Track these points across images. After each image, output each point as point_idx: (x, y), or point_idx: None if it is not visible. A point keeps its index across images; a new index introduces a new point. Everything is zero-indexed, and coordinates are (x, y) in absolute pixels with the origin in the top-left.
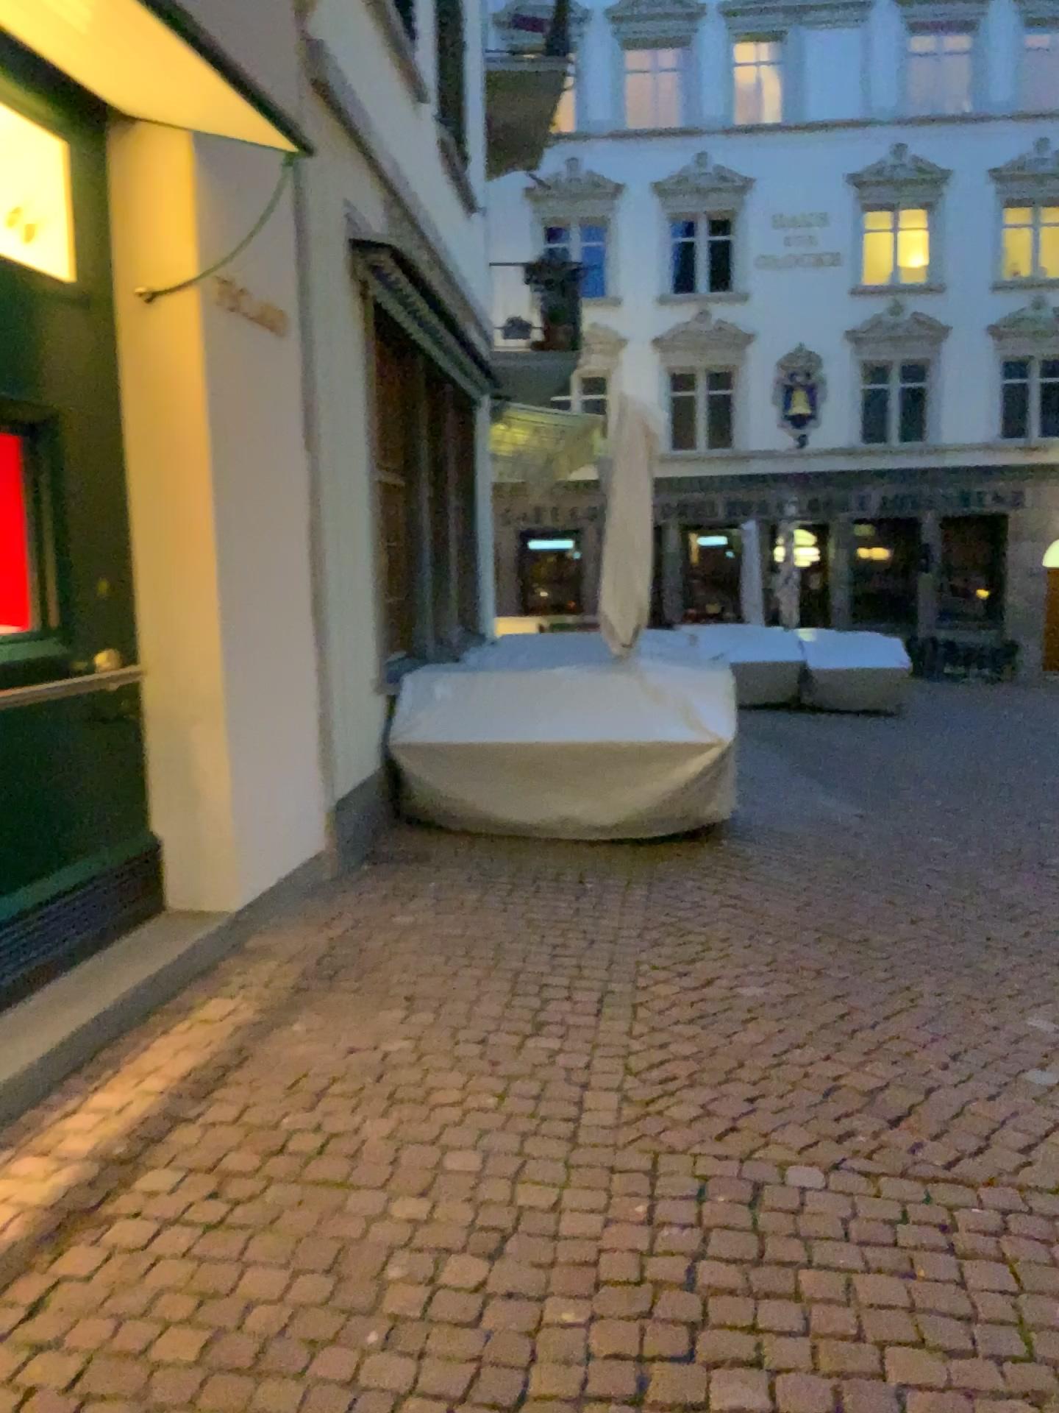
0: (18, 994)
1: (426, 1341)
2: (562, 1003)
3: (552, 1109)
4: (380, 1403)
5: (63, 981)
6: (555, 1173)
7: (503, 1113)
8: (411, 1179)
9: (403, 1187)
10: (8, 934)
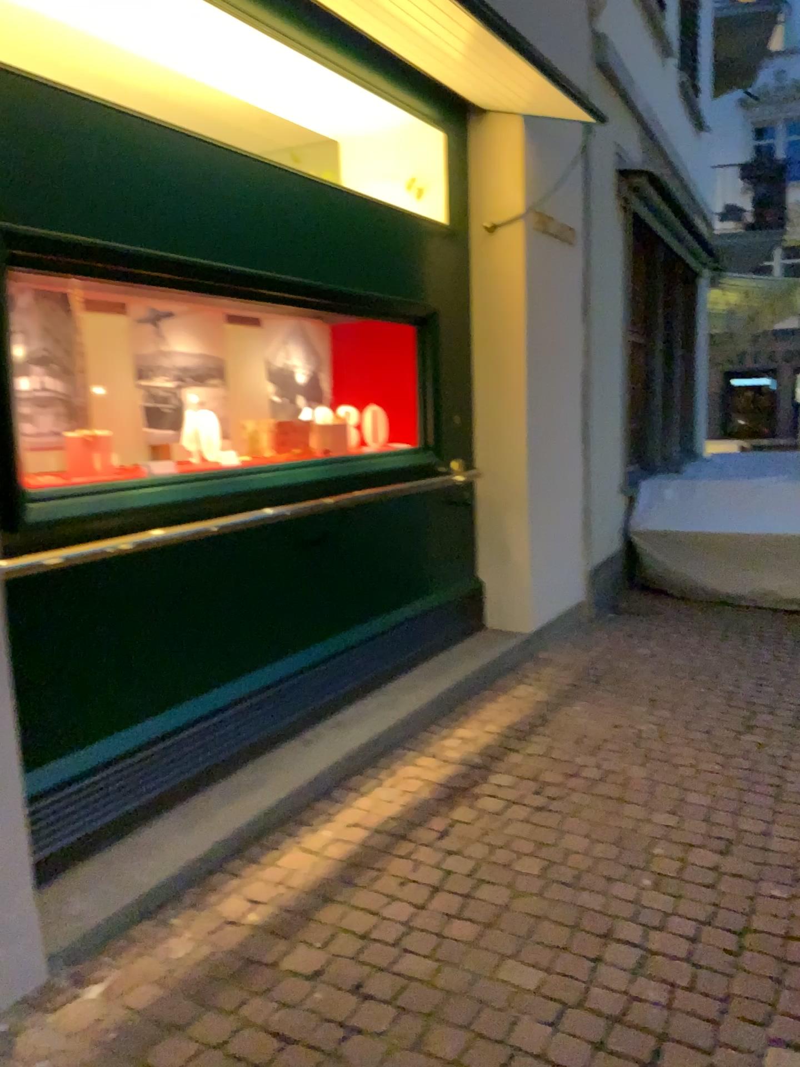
0: (408, 667)
1: (681, 888)
2: (765, 712)
3: (761, 775)
4: (656, 913)
5: (433, 663)
6: (765, 811)
7: (725, 773)
8: (664, 801)
9: (659, 804)
10: (404, 630)
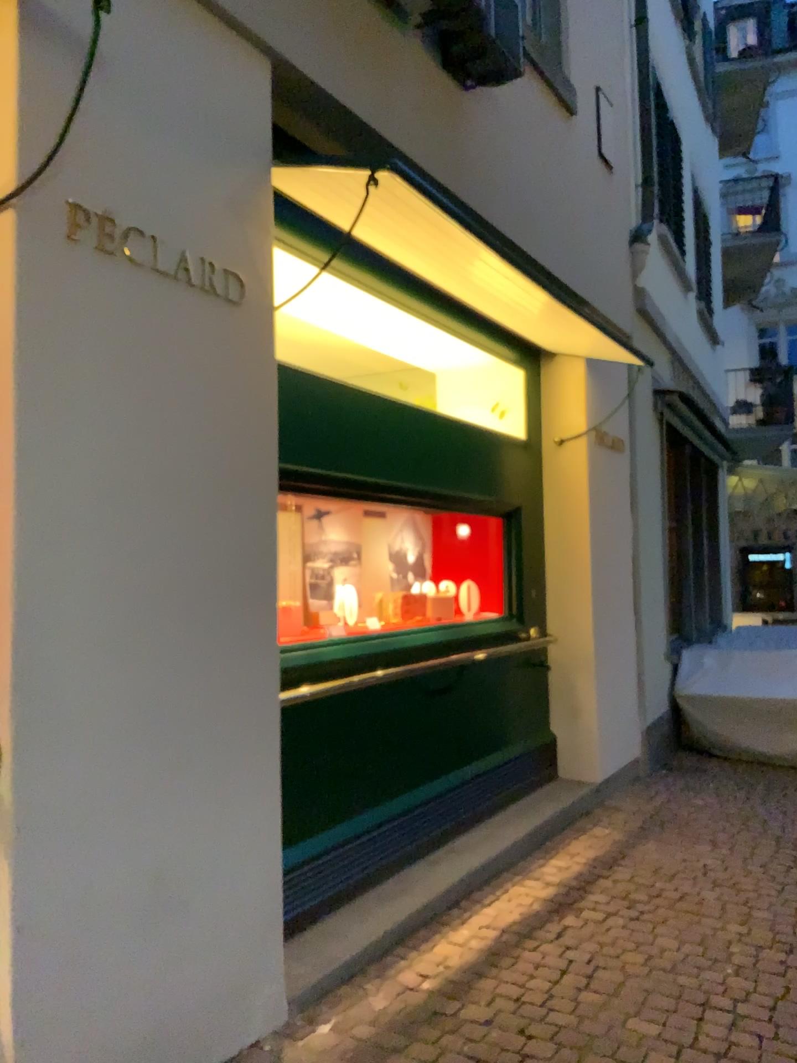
0: (500, 806)
1: (759, 975)
2: None
3: None
4: (742, 991)
5: (520, 804)
6: None
7: (784, 896)
8: (735, 915)
9: (732, 917)
10: (497, 773)
